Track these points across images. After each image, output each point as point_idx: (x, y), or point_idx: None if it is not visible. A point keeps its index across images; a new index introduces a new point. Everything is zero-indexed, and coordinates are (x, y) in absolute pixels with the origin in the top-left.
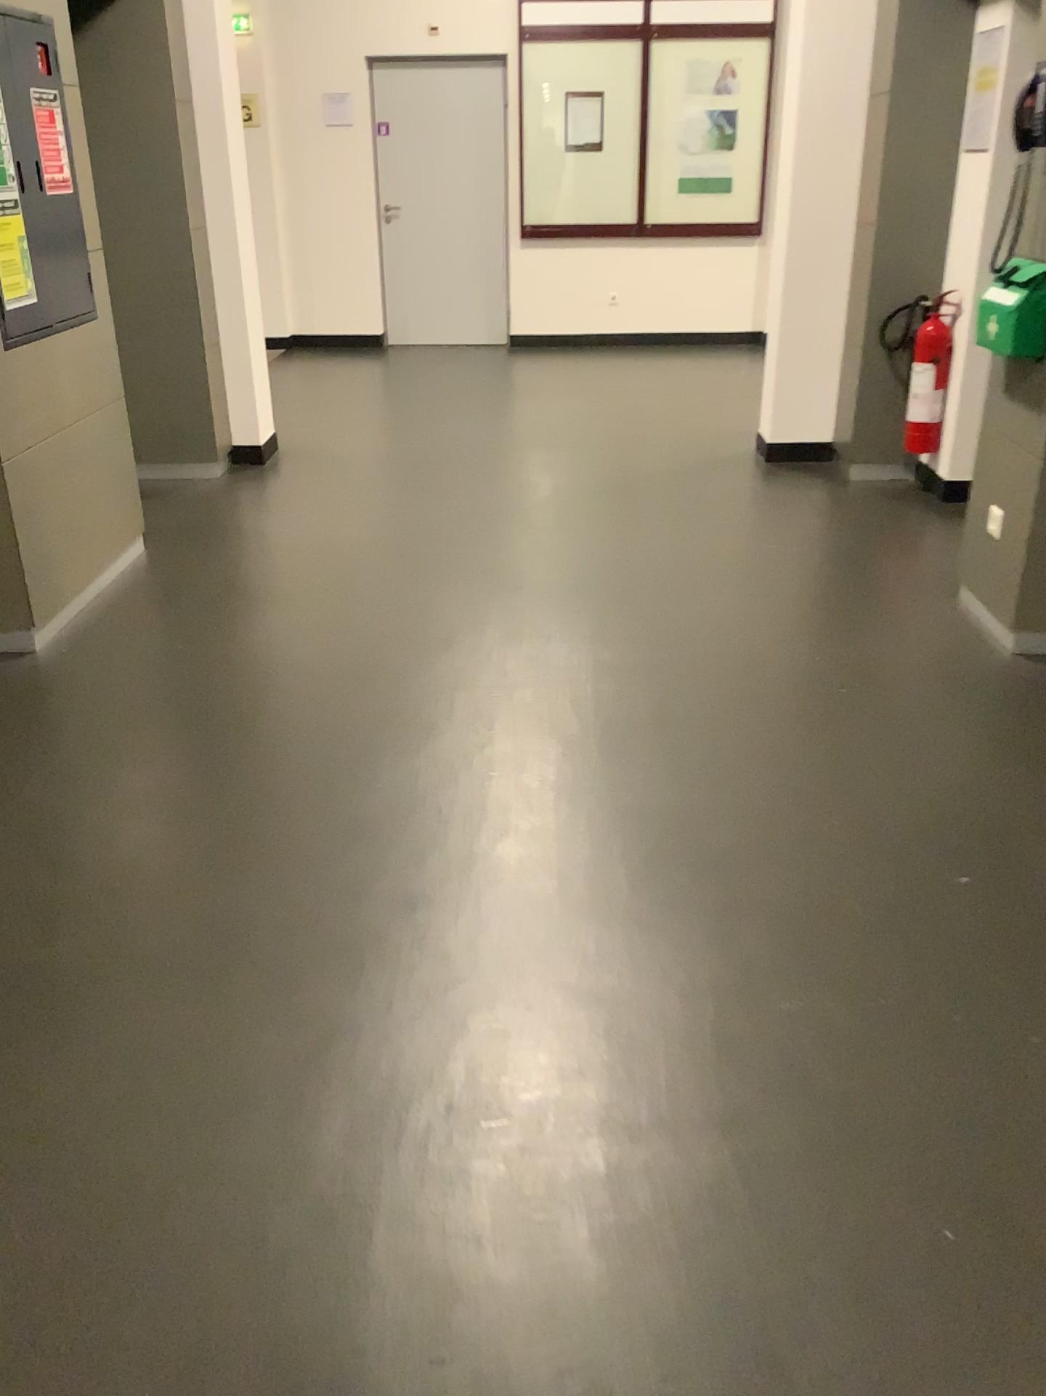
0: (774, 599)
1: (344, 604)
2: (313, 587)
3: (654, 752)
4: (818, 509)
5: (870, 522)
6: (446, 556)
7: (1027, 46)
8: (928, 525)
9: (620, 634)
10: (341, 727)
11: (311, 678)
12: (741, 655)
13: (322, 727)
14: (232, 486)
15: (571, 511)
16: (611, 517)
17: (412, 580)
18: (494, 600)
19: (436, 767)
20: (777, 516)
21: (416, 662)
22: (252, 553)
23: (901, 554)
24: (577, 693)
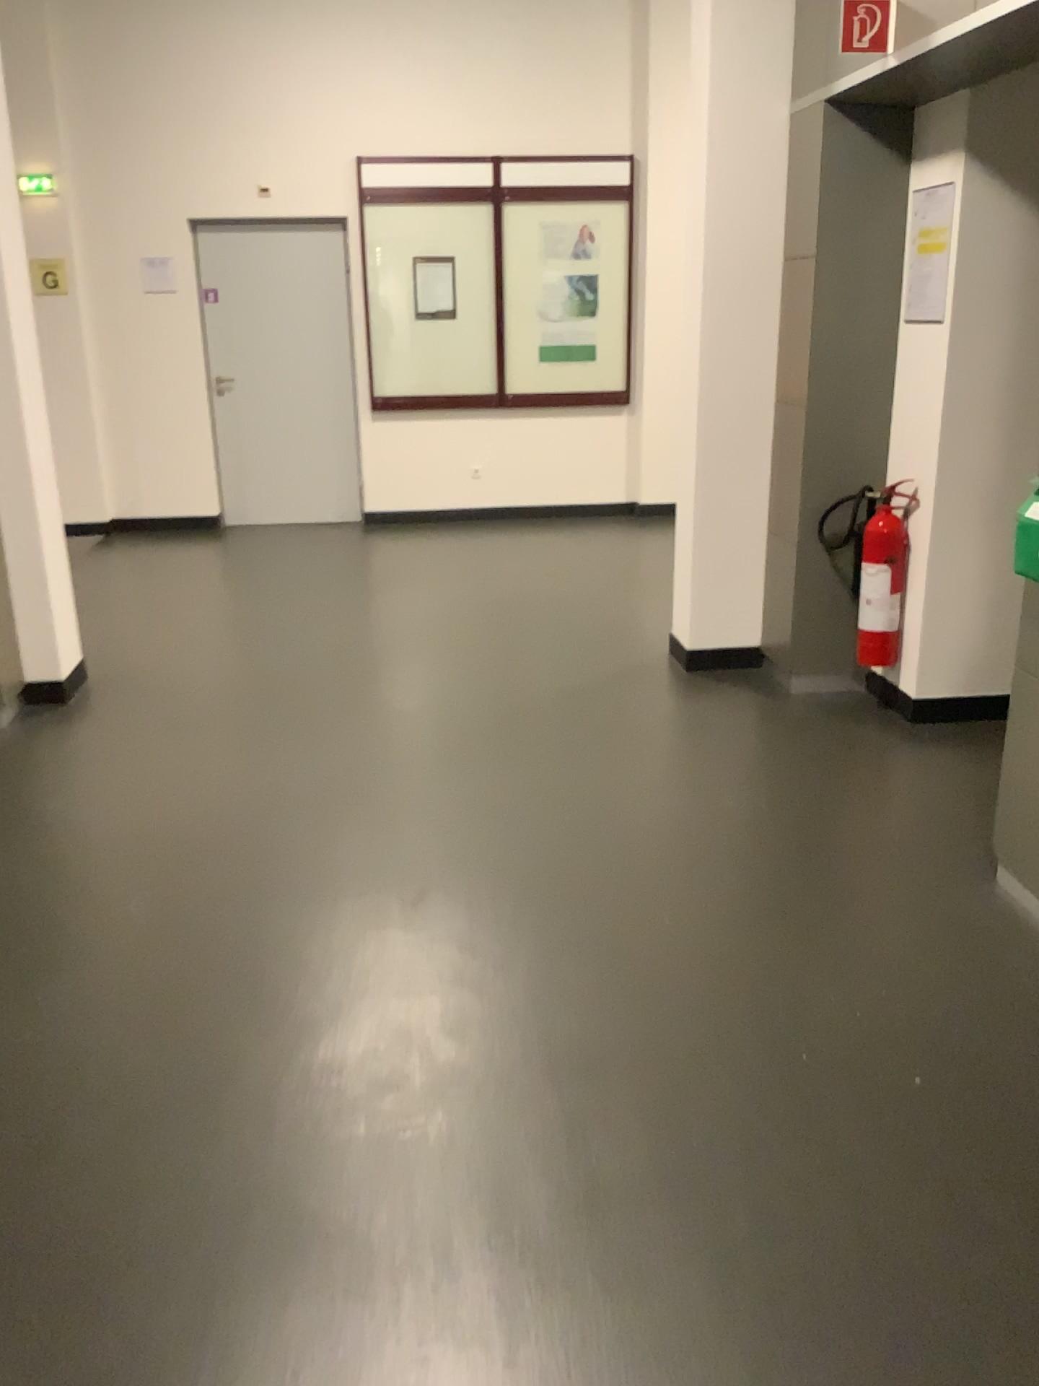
0: (759, 899)
1: (168, 953)
2: (125, 923)
3: (673, 1258)
4: (767, 741)
5: (834, 757)
6: (312, 852)
7: (979, 206)
8: (906, 759)
9: (571, 986)
10: (160, 1246)
11: (114, 1126)
12: (749, 1018)
13: (128, 1250)
14: (21, 746)
15: (468, 762)
16: (519, 768)
17: (267, 901)
18: (385, 932)
19: (325, 1340)
20: (722, 755)
21: (279, 1074)
22: (39, 862)
23: (890, 808)
24: (531, 1123)
